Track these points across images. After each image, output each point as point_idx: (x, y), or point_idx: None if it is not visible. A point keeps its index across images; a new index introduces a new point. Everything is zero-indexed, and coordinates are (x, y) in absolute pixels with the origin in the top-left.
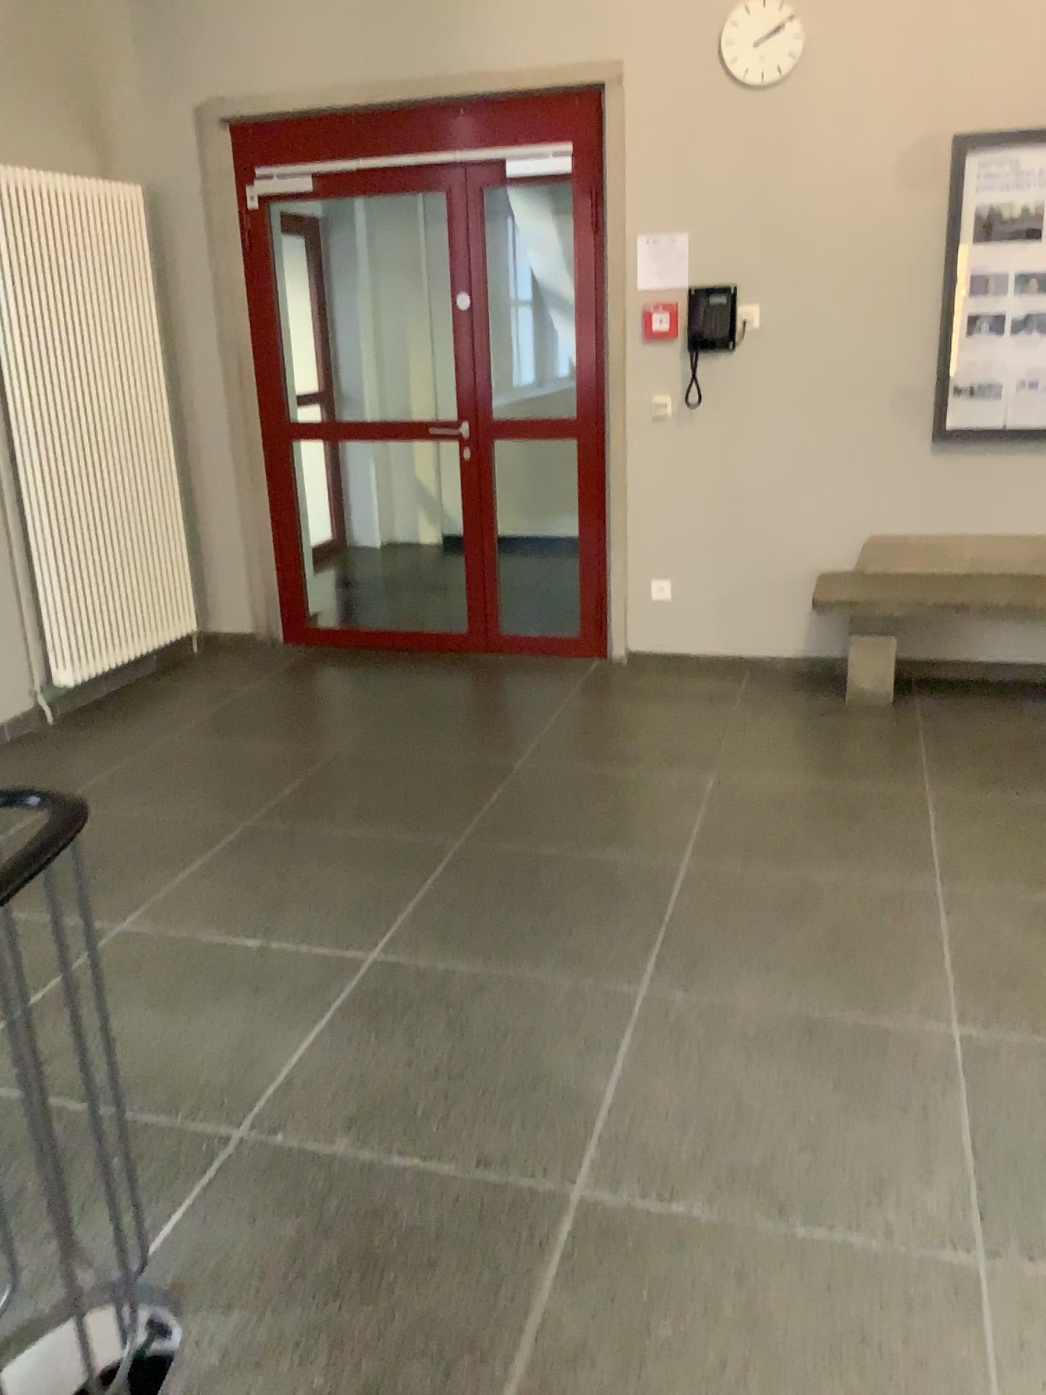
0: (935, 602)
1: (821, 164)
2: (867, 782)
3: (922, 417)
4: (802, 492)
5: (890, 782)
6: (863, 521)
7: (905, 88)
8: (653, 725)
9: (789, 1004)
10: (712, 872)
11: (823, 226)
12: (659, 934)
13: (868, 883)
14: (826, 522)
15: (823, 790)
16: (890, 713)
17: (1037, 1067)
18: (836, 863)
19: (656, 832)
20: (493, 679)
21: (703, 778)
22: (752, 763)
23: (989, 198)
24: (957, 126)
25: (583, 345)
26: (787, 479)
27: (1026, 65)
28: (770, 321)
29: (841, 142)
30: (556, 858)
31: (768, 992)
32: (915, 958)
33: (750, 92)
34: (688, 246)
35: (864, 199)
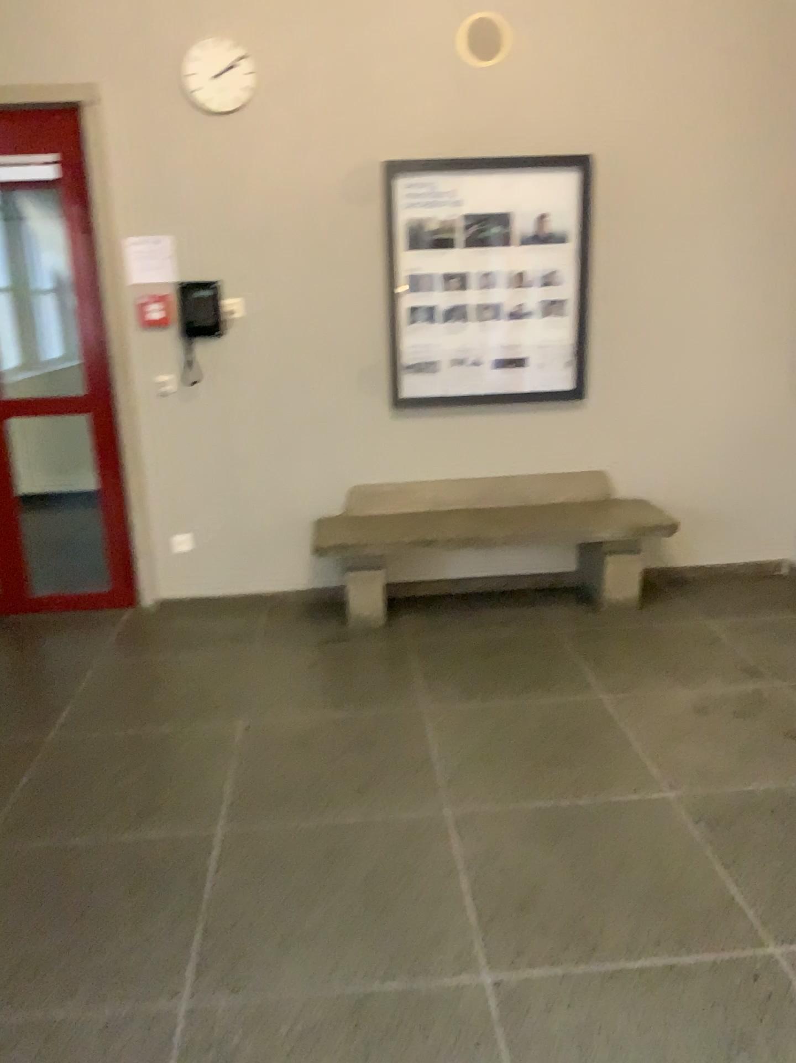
0: (410, 539)
1: (280, 180)
2: (373, 707)
3: (383, 388)
4: (293, 454)
5: (392, 704)
6: (345, 474)
7: (342, 122)
8: (181, 674)
9: (331, 990)
10: (245, 835)
11: (287, 232)
12: (196, 925)
13: (387, 821)
14: (316, 477)
15: (337, 723)
16: (384, 636)
17: (563, 1010)
18: (357, 802)
19: (189, 795)
20: (27, 643)
21: (230, 726)
22: (273, 704)
23: (416, 212)
24: (386, 155)
25: (88, 332)
26: (279, 443)
27: (433, 109)
28: (252, 311)
29: (294, 163)
30: (87, 847)
31: (308, 979)
32: (439, 901)
33: (215, 118)
34: (173, 247)
35: (318, 210)
